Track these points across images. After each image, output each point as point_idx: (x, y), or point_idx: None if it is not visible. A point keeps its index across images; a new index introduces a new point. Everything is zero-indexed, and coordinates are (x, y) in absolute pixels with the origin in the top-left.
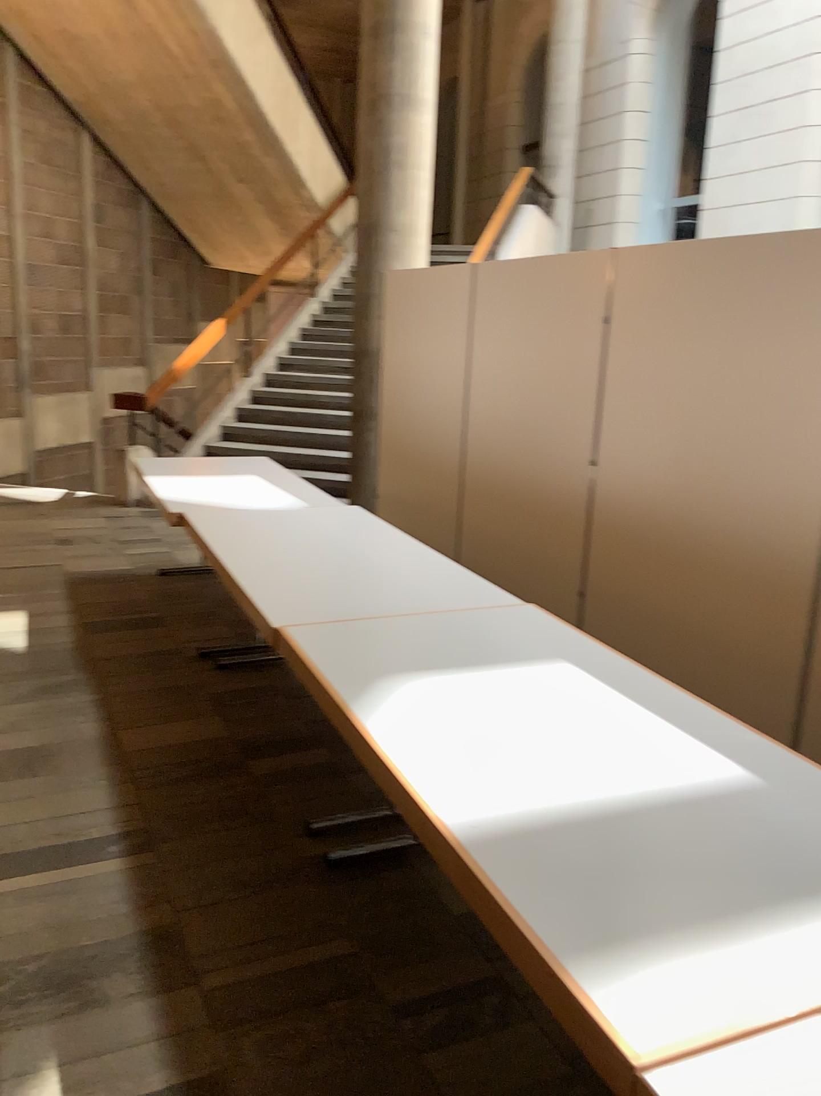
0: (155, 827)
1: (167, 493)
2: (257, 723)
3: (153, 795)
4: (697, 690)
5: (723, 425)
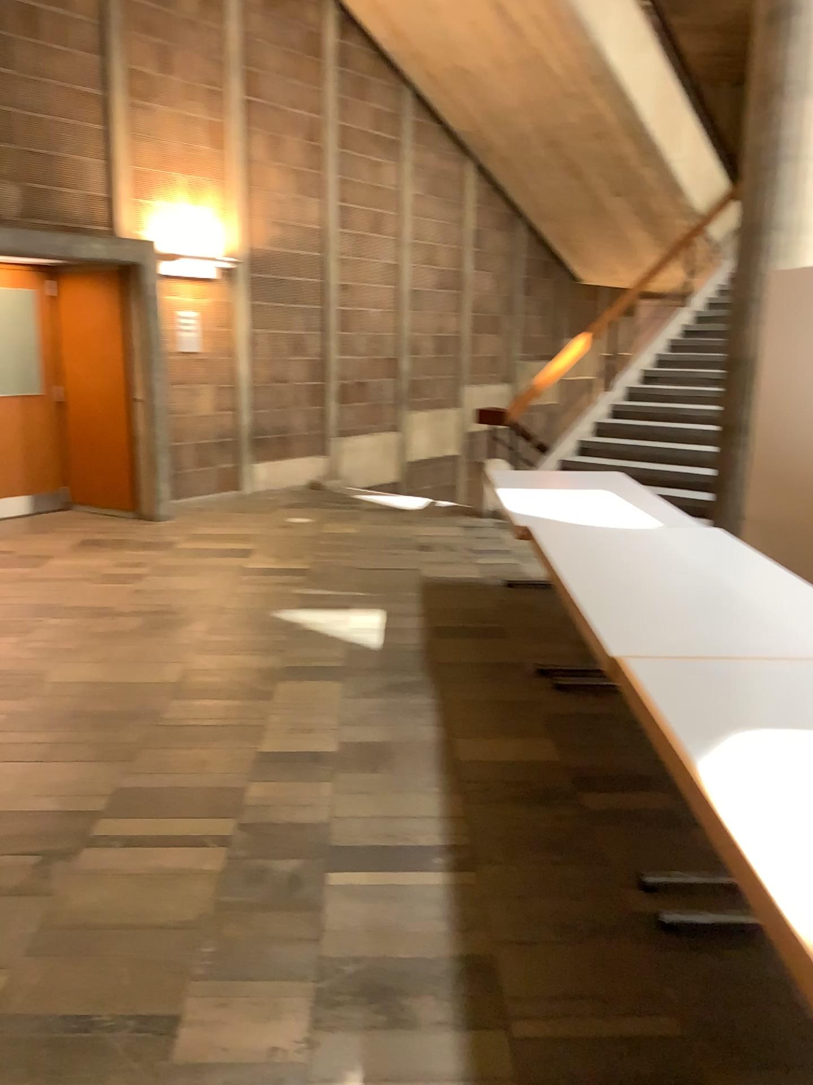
0: (479, 846)
1: (518, 505)
2: (592, 752)
3: (480, 811)
4: None
5: None
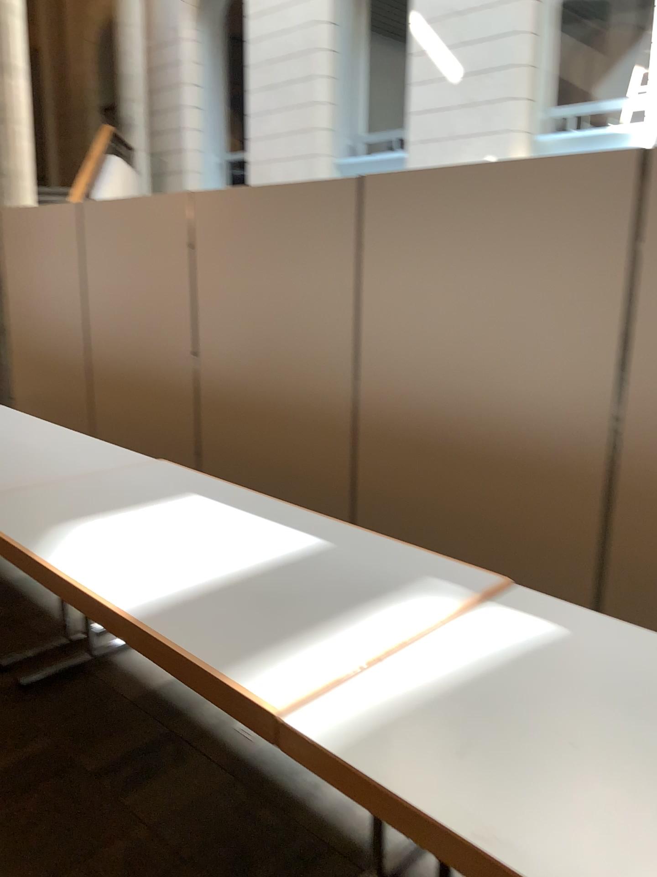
0: None
1: None
2: None
3: None
4: (295, 505)
5: (292, 316)
